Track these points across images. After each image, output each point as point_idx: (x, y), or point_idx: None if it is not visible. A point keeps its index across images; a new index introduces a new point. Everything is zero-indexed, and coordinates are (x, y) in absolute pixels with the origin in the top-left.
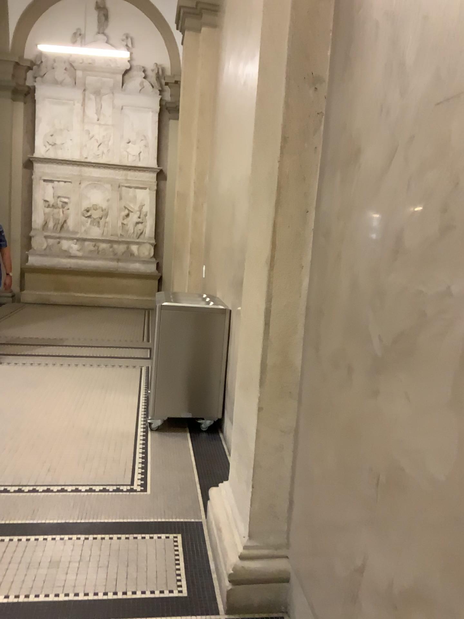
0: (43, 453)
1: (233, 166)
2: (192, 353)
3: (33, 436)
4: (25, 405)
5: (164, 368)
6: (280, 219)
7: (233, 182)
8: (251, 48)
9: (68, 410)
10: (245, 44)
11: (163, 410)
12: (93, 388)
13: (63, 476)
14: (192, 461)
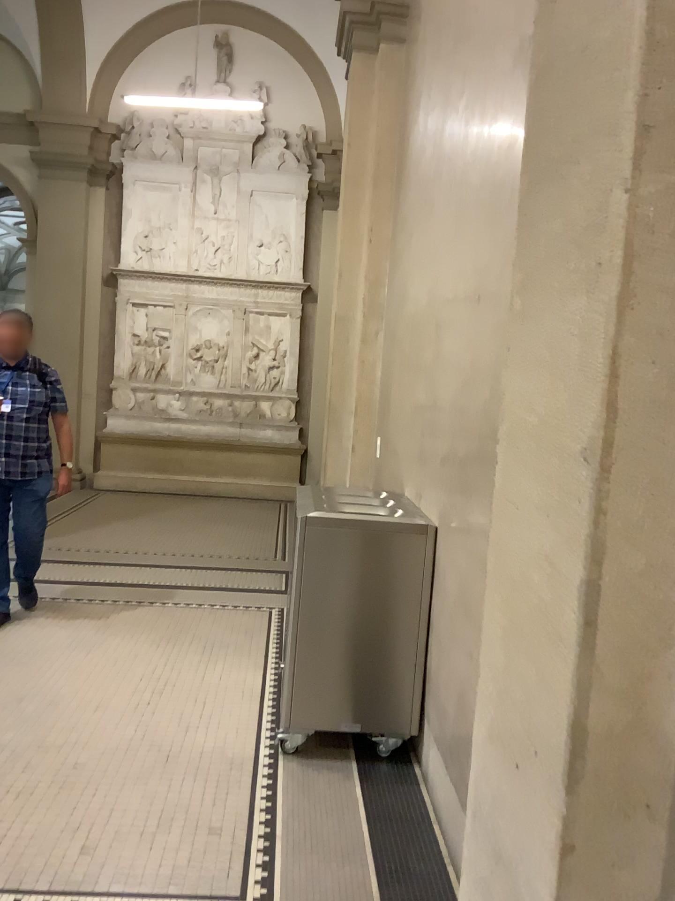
0: (76, 806)
1: (443, 261)
2: (363, 610)
3: (64, 763)
4: (64, 688)
5: (309, 638)
6: (628, 348)
7: (443, 289)
8: (482, 39)
9: (137, 702)
10: (467, 38)
11: (306, 716)
12: (185, 653)
13: (105, 874)
14: (362, 836)
